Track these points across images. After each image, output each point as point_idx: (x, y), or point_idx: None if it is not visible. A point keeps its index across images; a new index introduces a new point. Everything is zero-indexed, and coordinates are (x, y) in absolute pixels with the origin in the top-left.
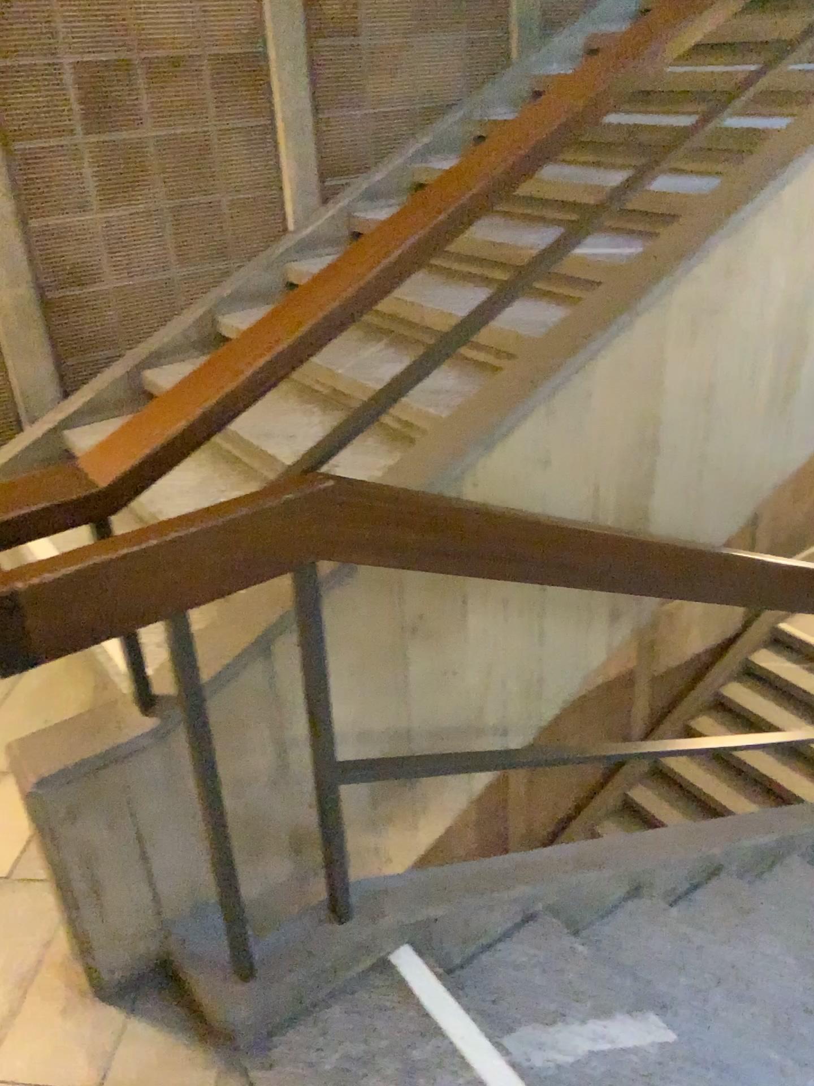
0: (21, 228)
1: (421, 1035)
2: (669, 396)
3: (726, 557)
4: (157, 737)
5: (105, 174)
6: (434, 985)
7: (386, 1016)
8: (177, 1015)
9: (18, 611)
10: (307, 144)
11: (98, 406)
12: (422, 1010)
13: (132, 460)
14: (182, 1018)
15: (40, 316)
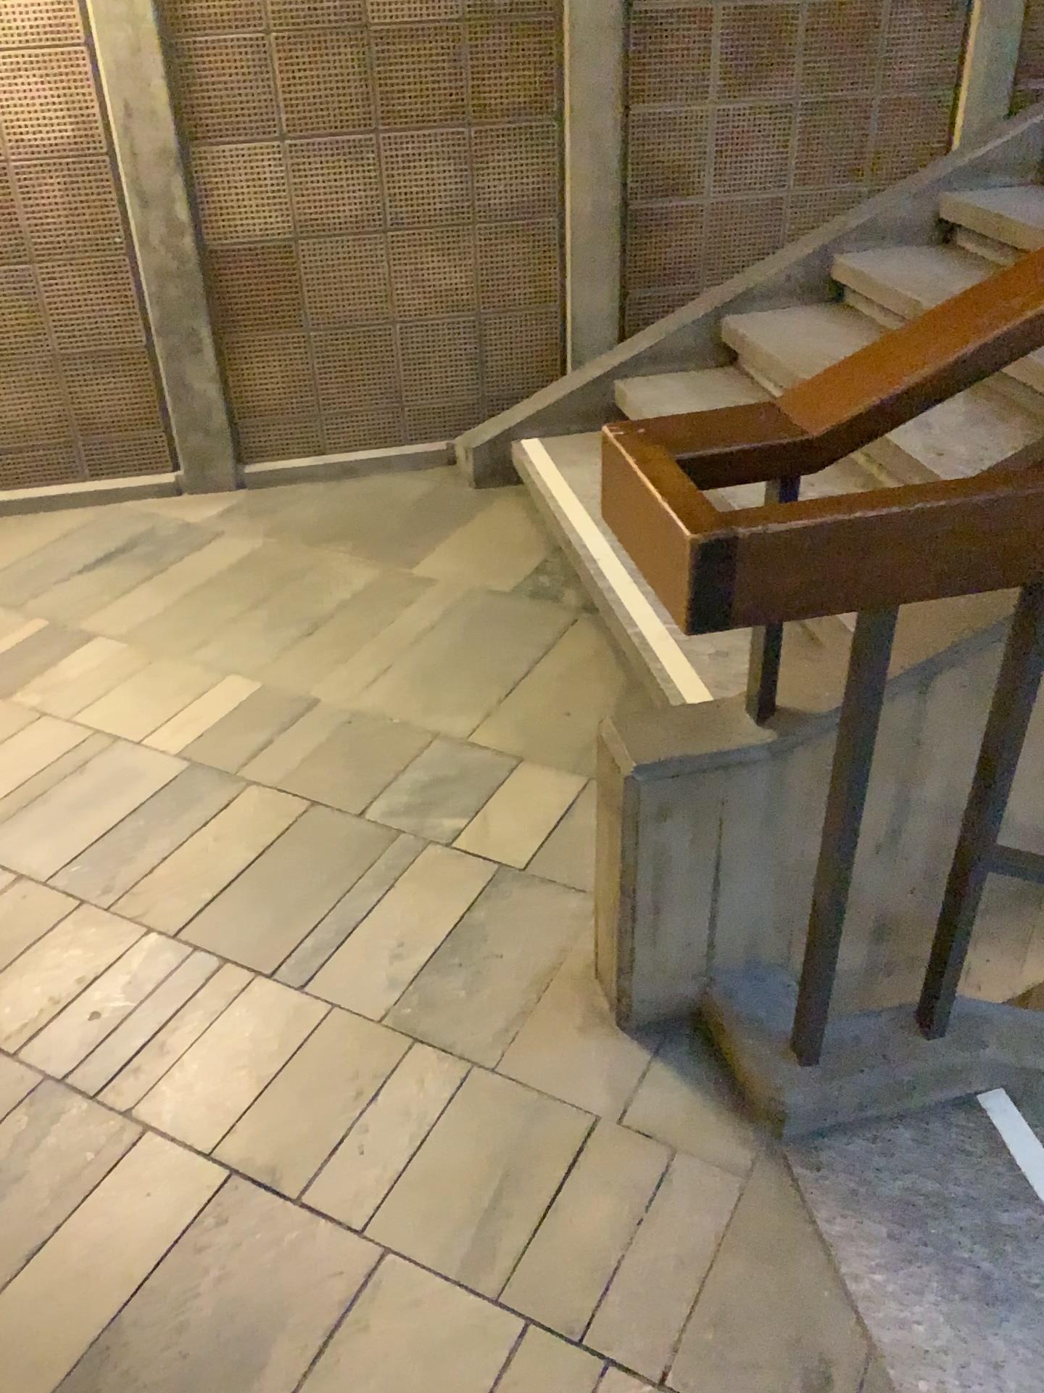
0: (619, 117)
1: (1009, 1201)
2: None
3: None
4: (772, 754)
5: (735, 52)
6: (1034, 1149)
7: (962, 1163)
8: (707, 1076)
9: (721, 560)
10: (1008, 29)
11: (659, 356)
12: (1014, 1172)
13: (846, 409)
14: (713, 1081)
15: (615, 233)
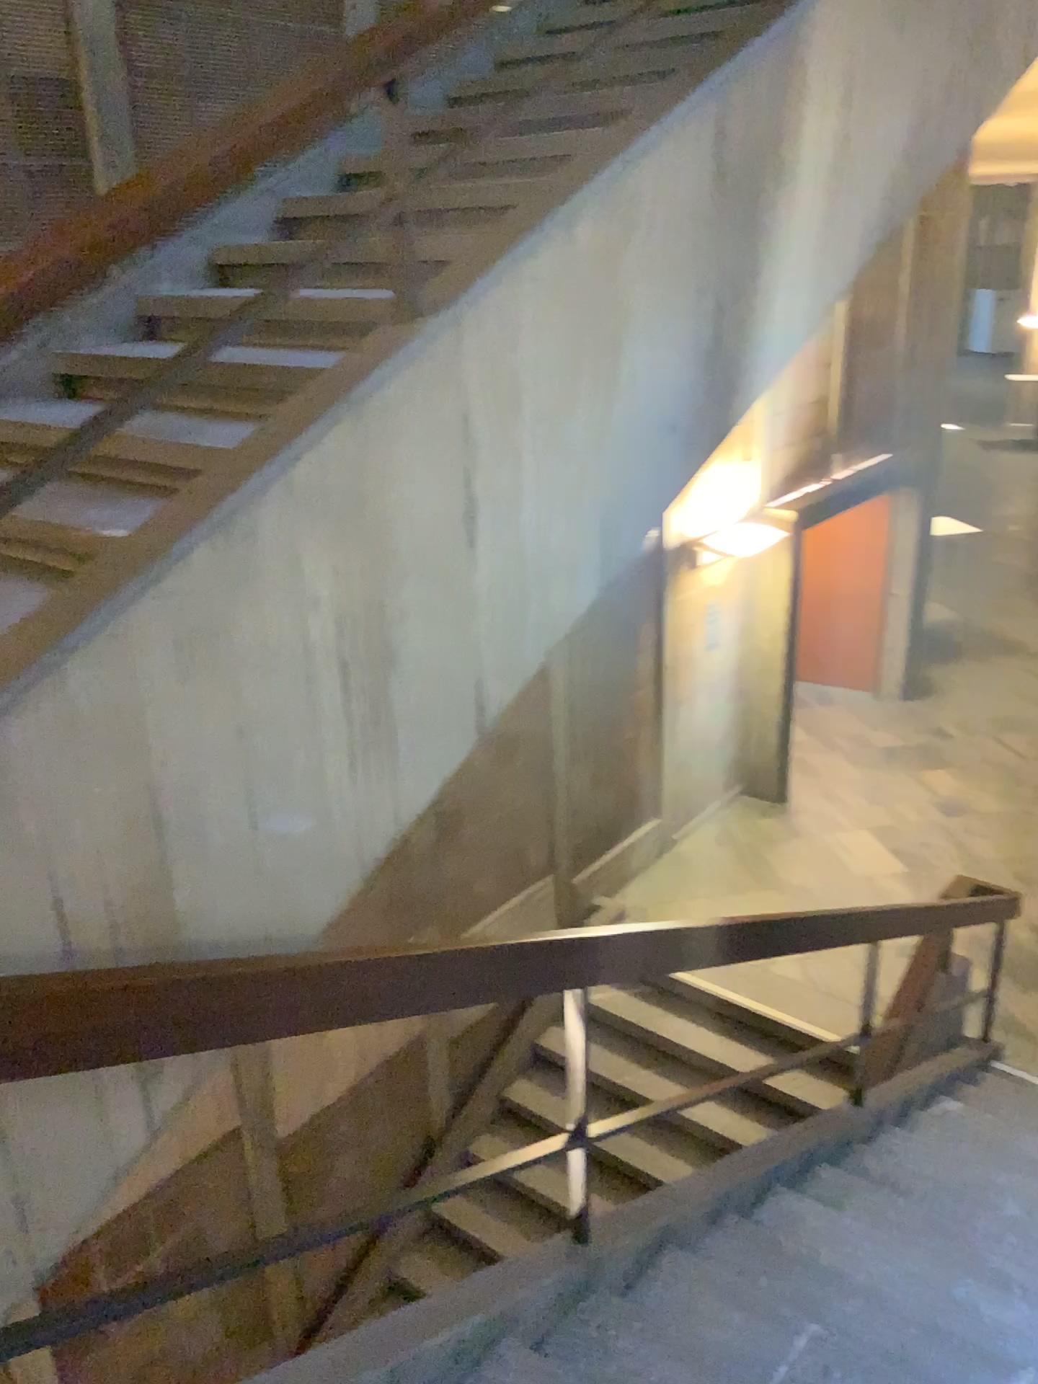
0: None
1: None
2: (171, 752)
3: (292, 971)
4: None
5: None
6: None
7: None
8: None
9: None
10: None
11: None
12: None
13: None
14: None
15: None
